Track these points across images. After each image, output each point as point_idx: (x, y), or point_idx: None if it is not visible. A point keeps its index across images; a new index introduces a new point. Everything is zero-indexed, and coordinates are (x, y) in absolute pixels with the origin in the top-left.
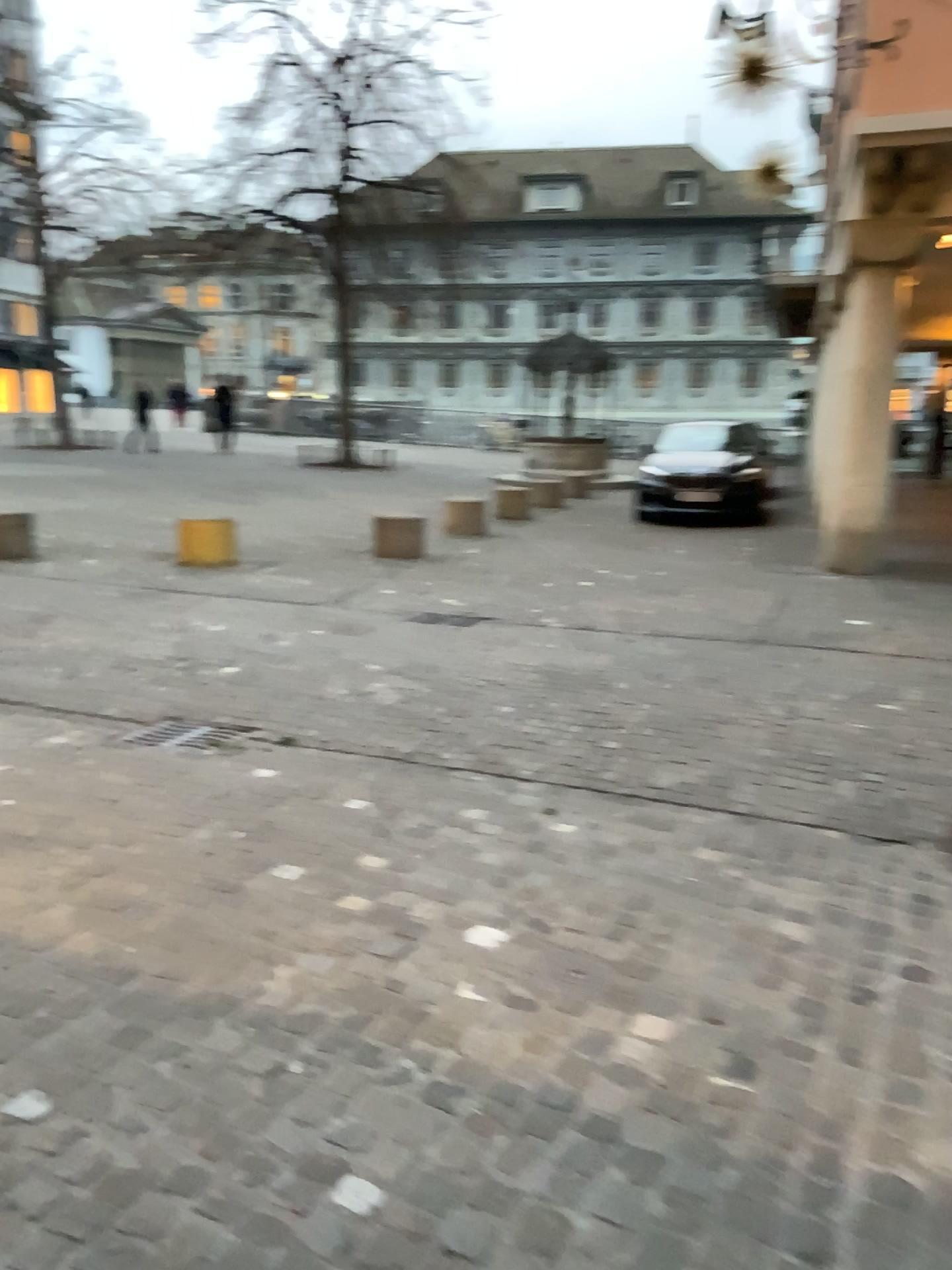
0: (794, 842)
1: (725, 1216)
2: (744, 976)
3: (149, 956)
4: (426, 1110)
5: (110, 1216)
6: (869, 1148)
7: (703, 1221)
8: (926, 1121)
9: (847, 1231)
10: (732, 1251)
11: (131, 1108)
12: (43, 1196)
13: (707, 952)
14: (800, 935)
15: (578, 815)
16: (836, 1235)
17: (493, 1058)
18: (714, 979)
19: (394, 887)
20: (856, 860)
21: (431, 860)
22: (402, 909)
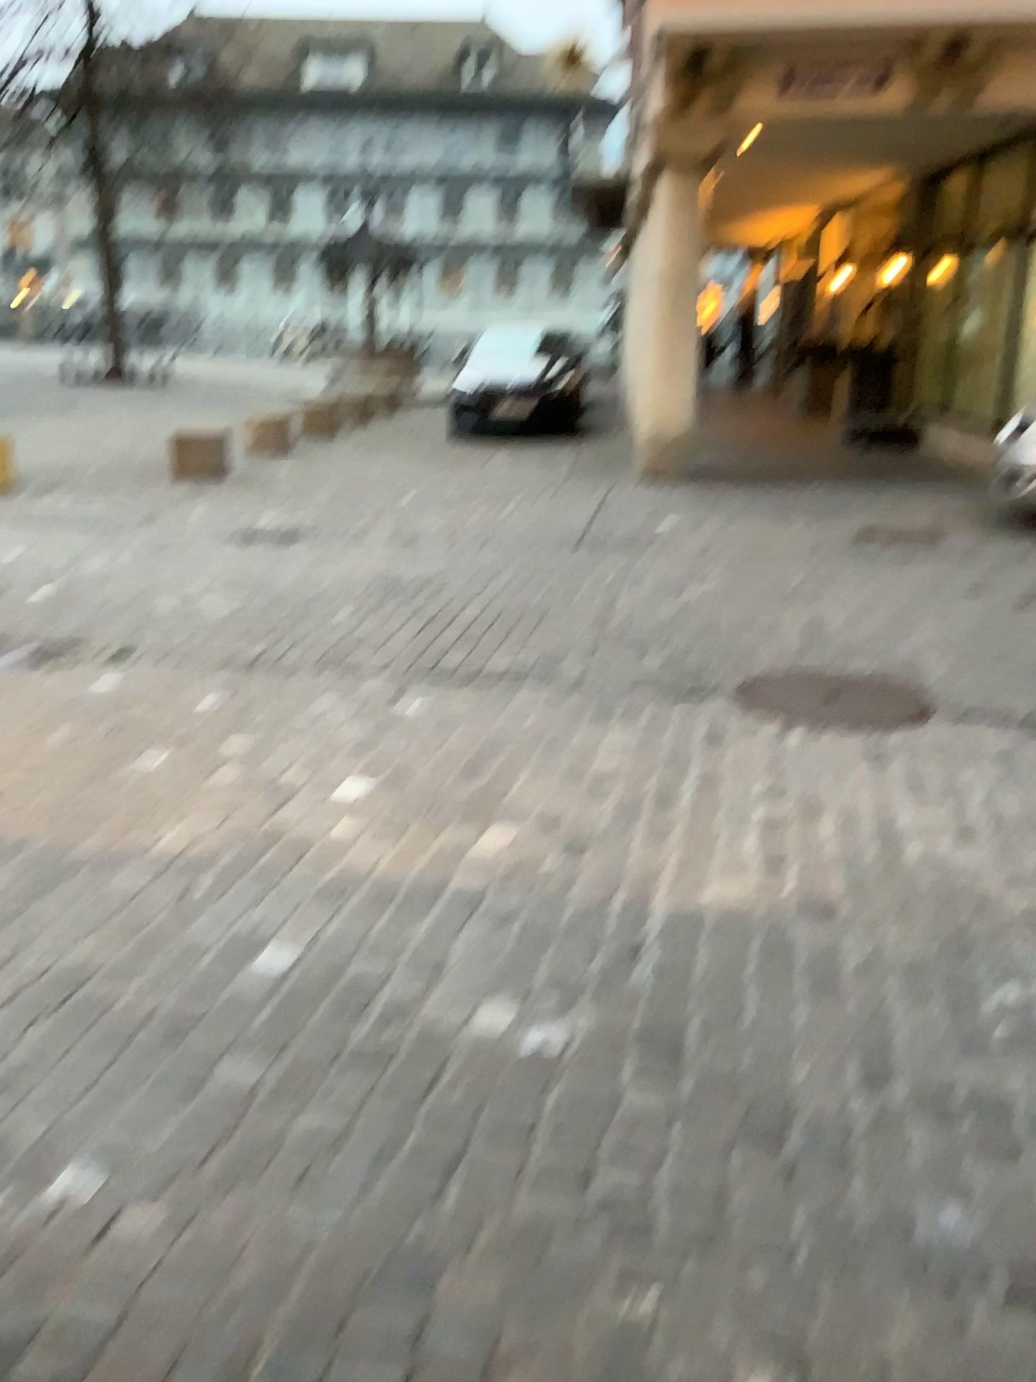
0: (611, 701)
1: (562, 937)
2: (571, 796)
3: (43, 824)
4: (321, 901)
5: (71, 989)
6: (667, 890)
7: (545, 942)
8: (709, 870)
9: (650, 937)
10: (568, 956)
11: (65, 925)
12: (7, 986)
13: (540, 782)
14: (616, 765)
15: (420, 694)
16: (642, 940)
17: (370, 864)
18: (547, 800)
19: (260, 758)
20: (661, 710)
21: (290, 736)
22: (271, 773)
